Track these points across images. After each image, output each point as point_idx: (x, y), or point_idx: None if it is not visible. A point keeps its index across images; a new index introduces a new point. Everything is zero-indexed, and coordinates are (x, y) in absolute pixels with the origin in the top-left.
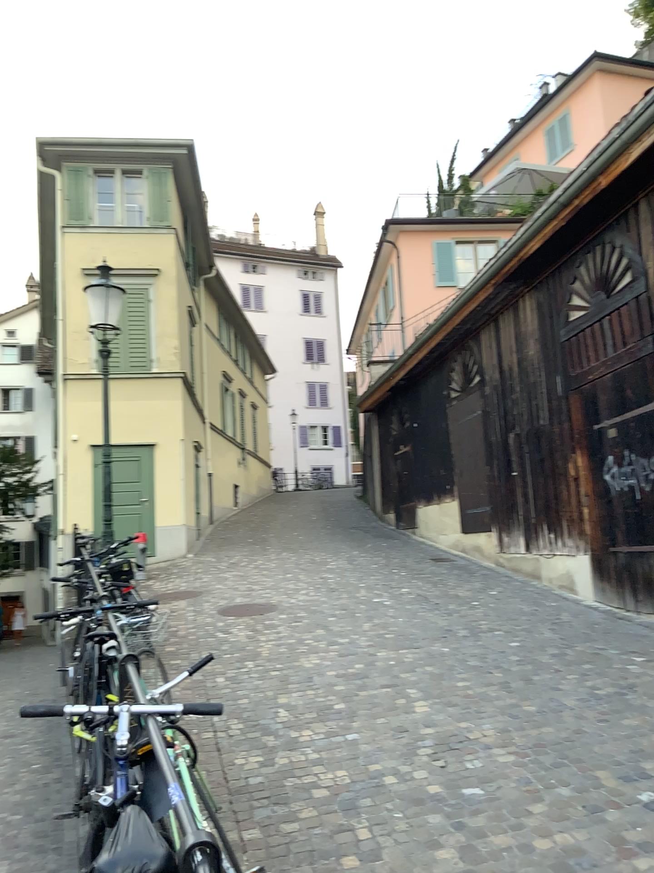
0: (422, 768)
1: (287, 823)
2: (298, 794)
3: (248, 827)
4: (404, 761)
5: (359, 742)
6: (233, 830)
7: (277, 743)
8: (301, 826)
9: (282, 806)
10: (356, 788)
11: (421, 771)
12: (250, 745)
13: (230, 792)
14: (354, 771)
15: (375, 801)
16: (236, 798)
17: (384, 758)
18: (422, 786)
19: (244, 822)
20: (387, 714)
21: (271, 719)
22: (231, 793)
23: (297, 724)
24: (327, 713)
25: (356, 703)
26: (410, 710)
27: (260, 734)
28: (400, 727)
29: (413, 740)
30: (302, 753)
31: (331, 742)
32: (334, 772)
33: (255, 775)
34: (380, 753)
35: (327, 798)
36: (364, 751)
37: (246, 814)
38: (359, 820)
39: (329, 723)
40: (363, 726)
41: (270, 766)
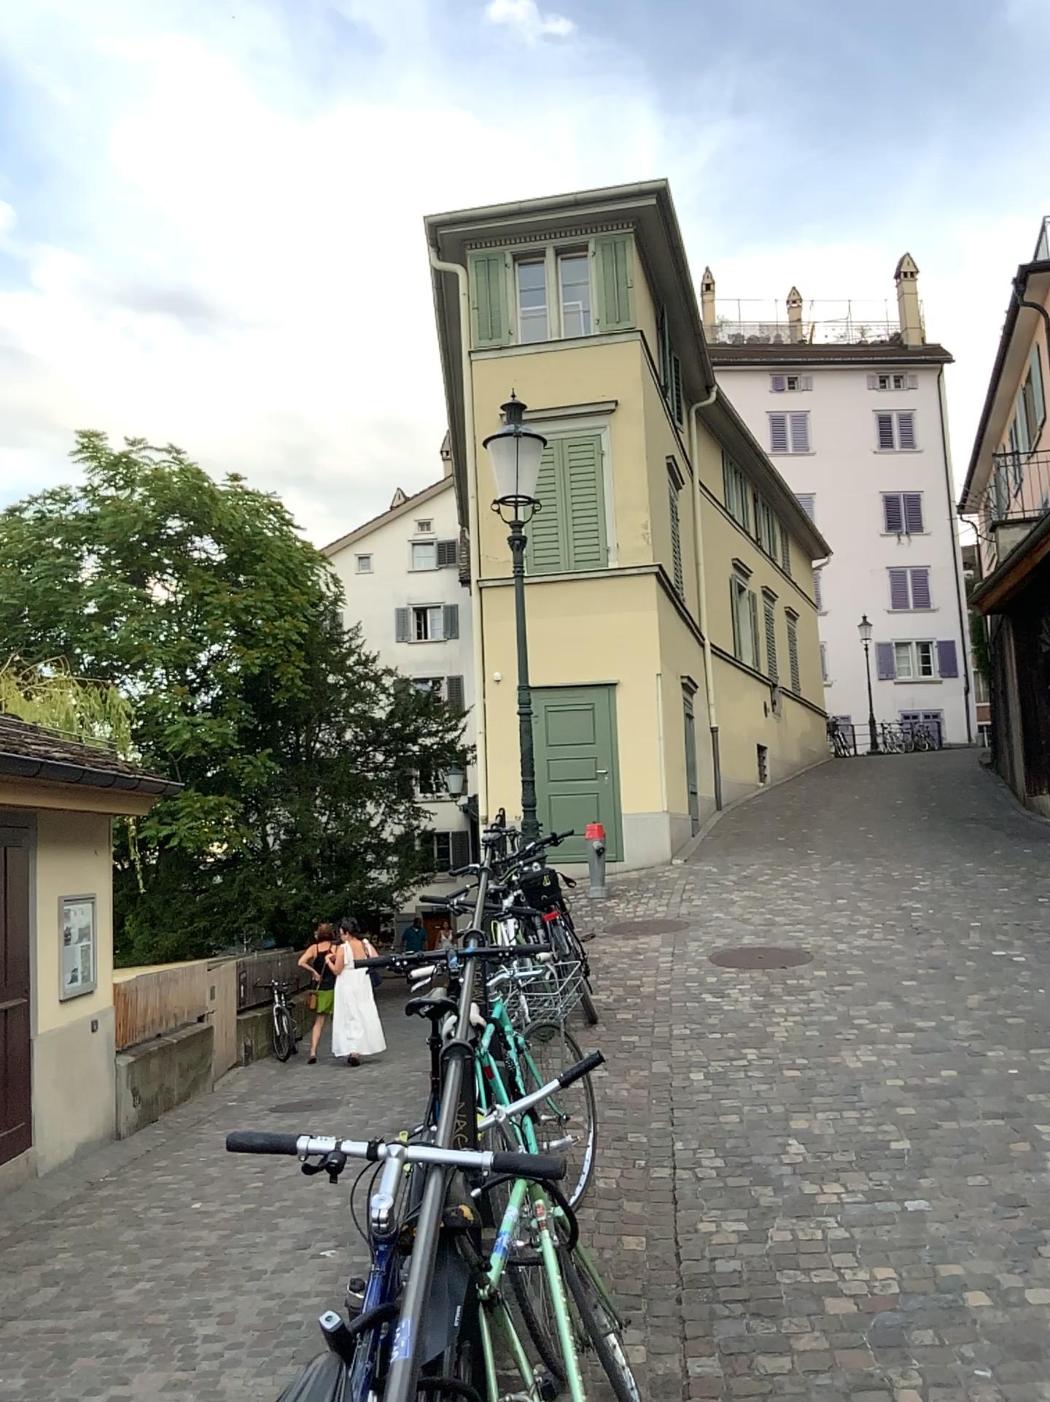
0: (1043, 1288)
1: (768, 1357)
2: (797, 1304)
3: (698, 1354)
4: (1007, 1269)
5: (925, 1219)
6: (673, 1354)
7: (774, 1202)
8: (793, 1367)
9: (764, 1323)
10: (907, 1310)
11: (1039, 1294)
12: (726, 1199)
13: (677, 1282)
14: (905, 1275)
15: (939, 1340)
16: (685, 1295)
17: (968, 1257)
18: (1039, 1325)
19: (691, 1342)
20: (985, 1170)
21: (769, 1155)
22: (680, 1284)
23: (814, 1170)
24: (872, 1155)
25: (929, 1143)
26: (1032, 1167)
27: (745, 1181)
28: (1008, 1199)
29: (1030, 1229)
30: (816, 1225)
31: (872, 1211)
32: (869, 1271)
33: (726, 1256)
34: (962, 1244)
35: (847, 1320)
36: (931, 1238)
37: (699, 1328)
38: (903, 1373)
39: (872, 1175)
40: (937, 1187)
41: (754, 1242)
